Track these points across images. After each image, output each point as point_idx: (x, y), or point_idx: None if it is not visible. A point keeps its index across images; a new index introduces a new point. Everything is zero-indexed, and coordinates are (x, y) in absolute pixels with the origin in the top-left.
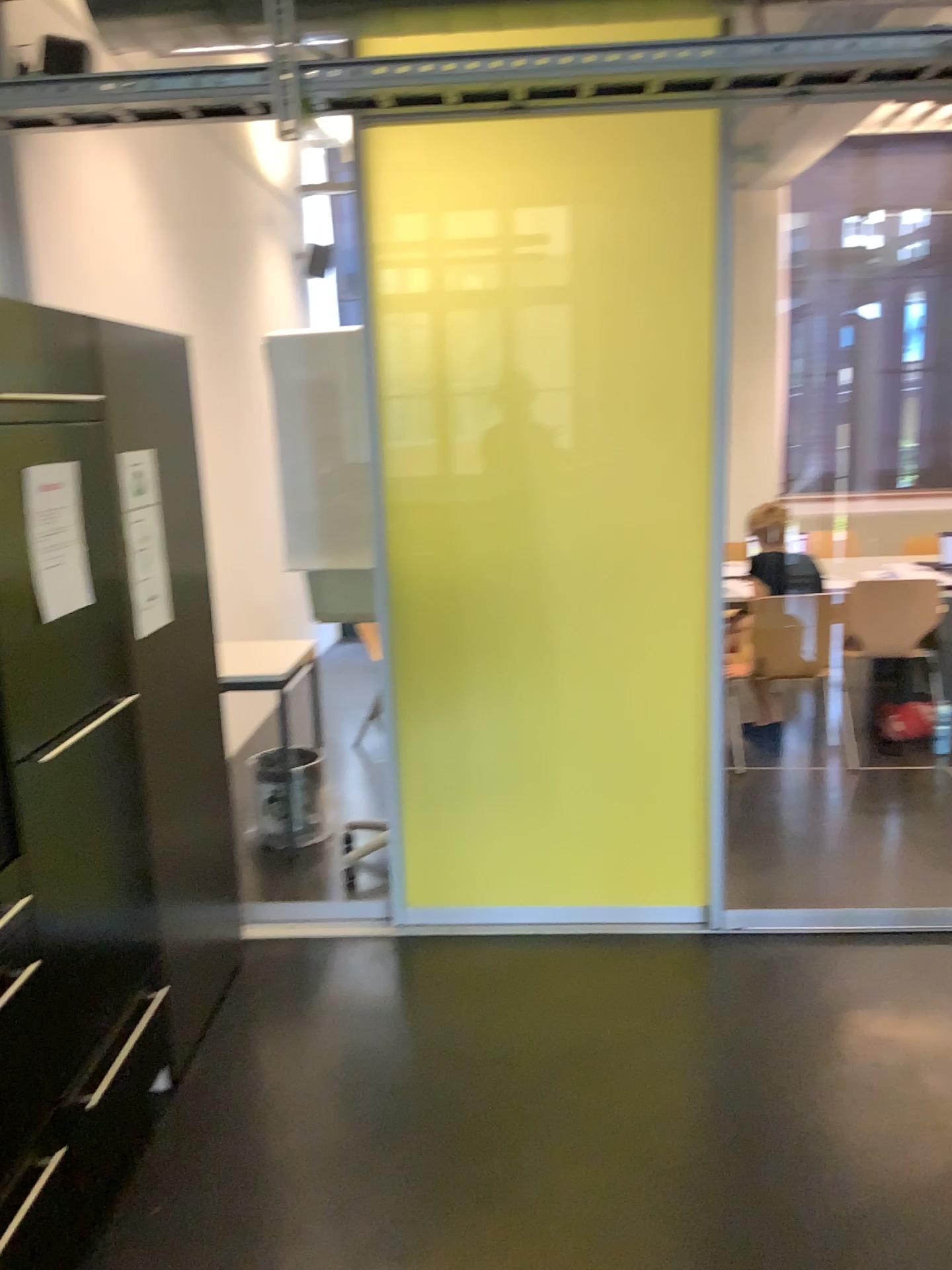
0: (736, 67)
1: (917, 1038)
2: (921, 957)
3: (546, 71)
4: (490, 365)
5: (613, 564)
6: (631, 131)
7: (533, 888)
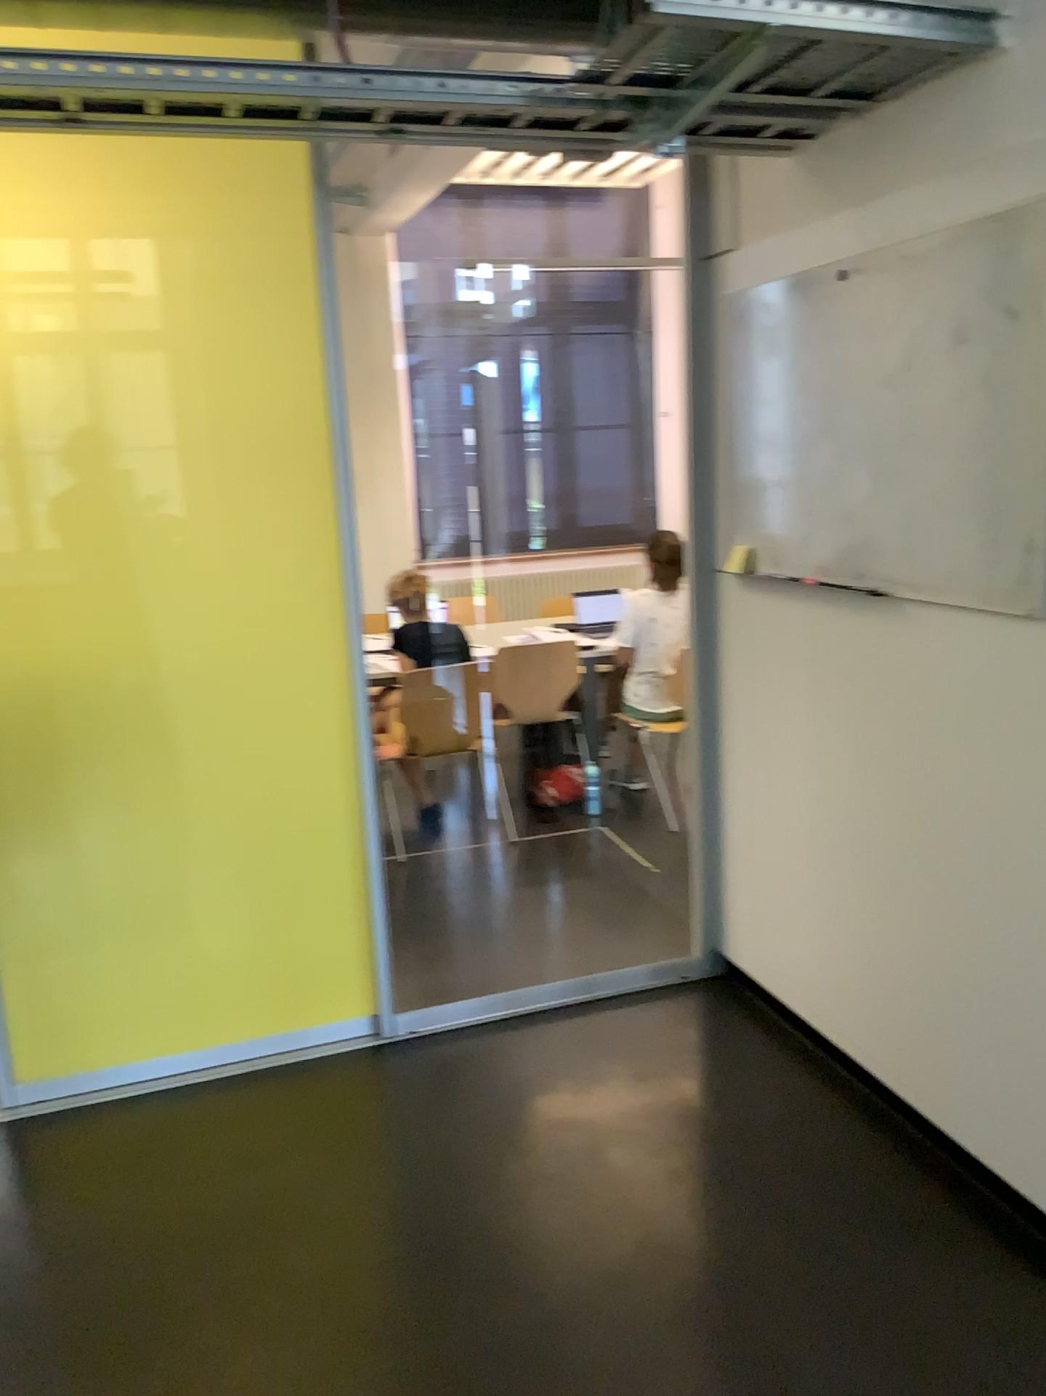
0: (321, 96)
1: (596, 1116)
2: (593, 1030)
3: (100, 79)
4: (66, 424)
5: (235, 649)
6: (213, 160)
7: (173, 1033)
